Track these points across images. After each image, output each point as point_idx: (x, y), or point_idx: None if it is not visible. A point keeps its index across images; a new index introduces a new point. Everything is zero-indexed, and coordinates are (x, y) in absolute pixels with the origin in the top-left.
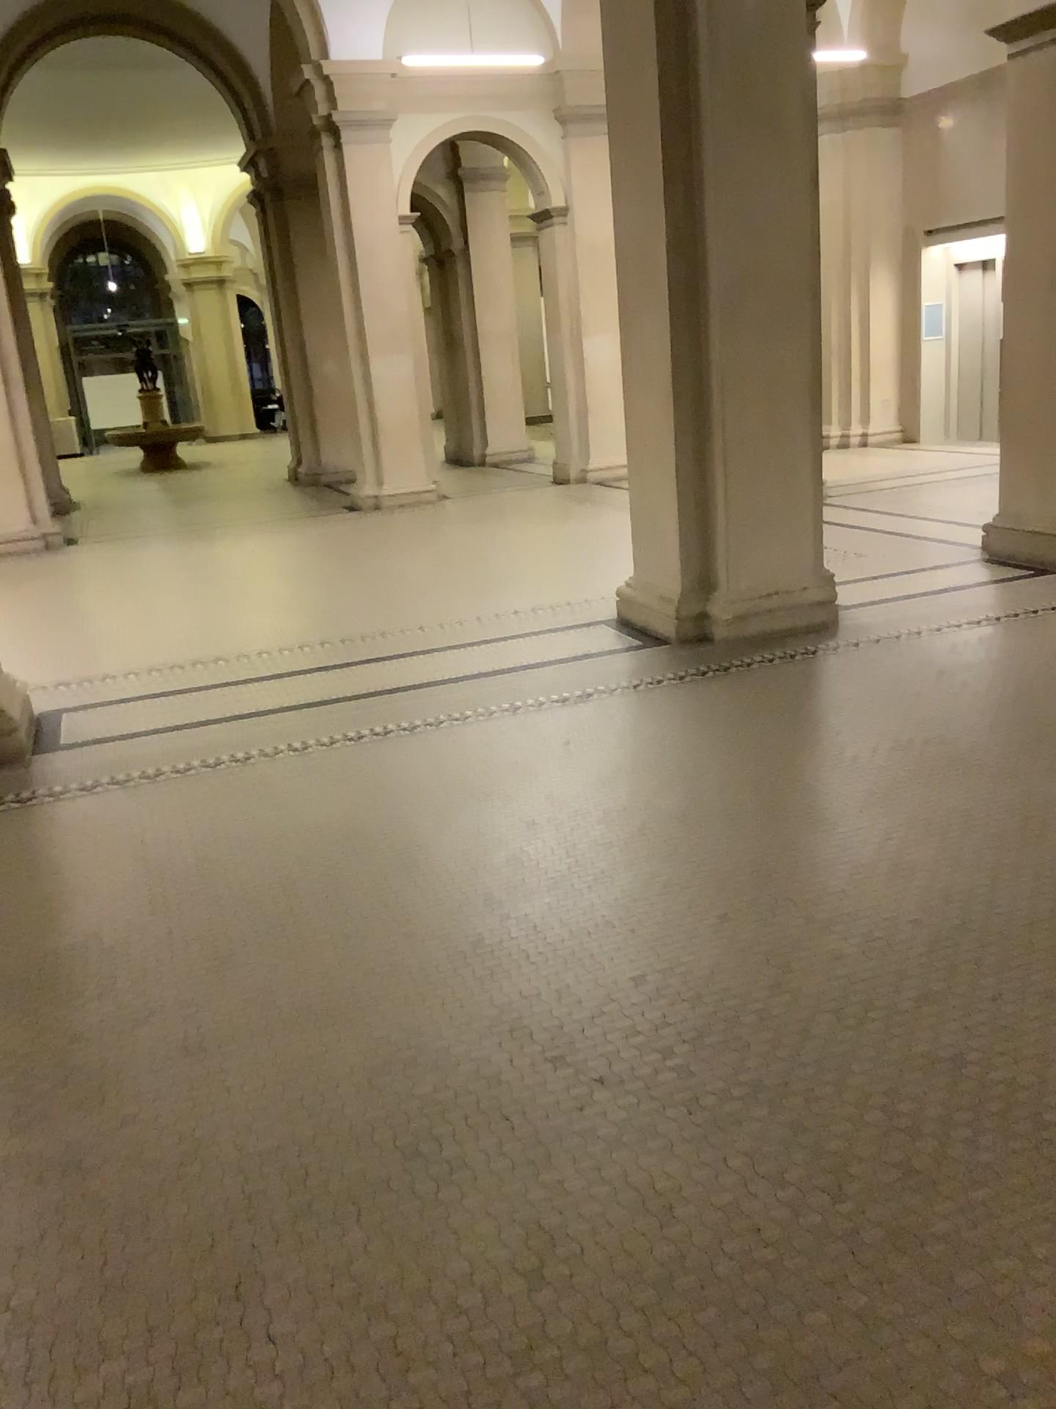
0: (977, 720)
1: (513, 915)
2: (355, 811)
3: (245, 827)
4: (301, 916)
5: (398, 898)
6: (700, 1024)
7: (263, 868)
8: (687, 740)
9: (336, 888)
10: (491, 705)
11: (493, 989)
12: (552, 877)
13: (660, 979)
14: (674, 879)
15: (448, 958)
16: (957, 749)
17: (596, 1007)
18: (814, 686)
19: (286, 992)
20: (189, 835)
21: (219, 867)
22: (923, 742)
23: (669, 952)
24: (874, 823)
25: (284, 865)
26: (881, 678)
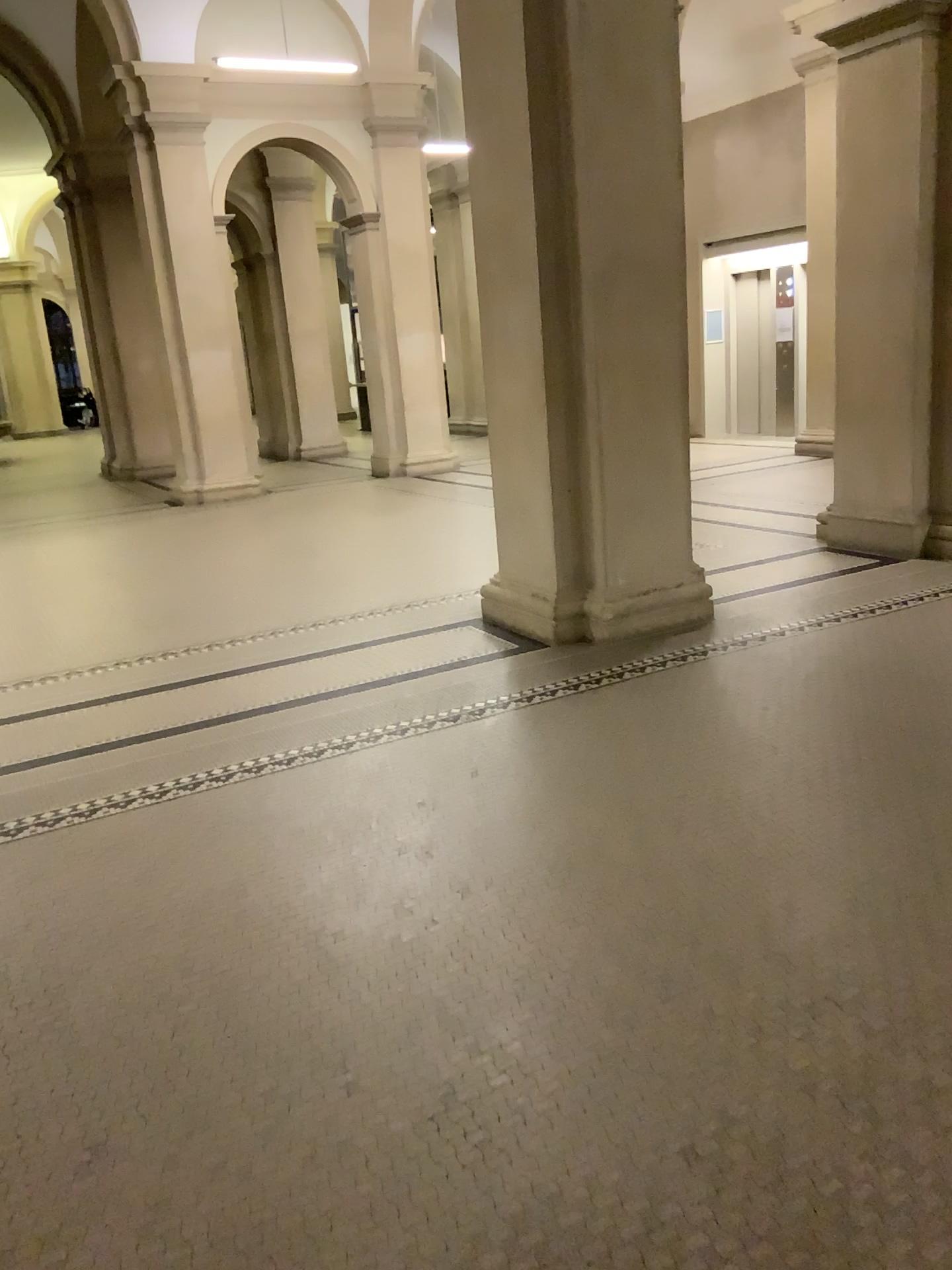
0: (922, 732)
1: (481, 1045)
2: (241, 886)
3: (103, 915)
4: (193, 1062)
5: (321, 1023)
6: (800, 1236)
7: (132, 980)
8: (613, 768)
9: (234, 1010)
10: (377, 731)
11: (487, 1182)
12: (515, 978)
13: (711, 1148)
14: (669, 973)
15: (413, 1128)
16: (919, 770)
17: (644, 1212)
18: (725, 693)
19: (192, 1212)
20: (28, 932)
21: (72, 982)
22: (877, 763)
23: (708, 1099)
24: (875, 876)
25: (161, 975)
26: (792, 683)
